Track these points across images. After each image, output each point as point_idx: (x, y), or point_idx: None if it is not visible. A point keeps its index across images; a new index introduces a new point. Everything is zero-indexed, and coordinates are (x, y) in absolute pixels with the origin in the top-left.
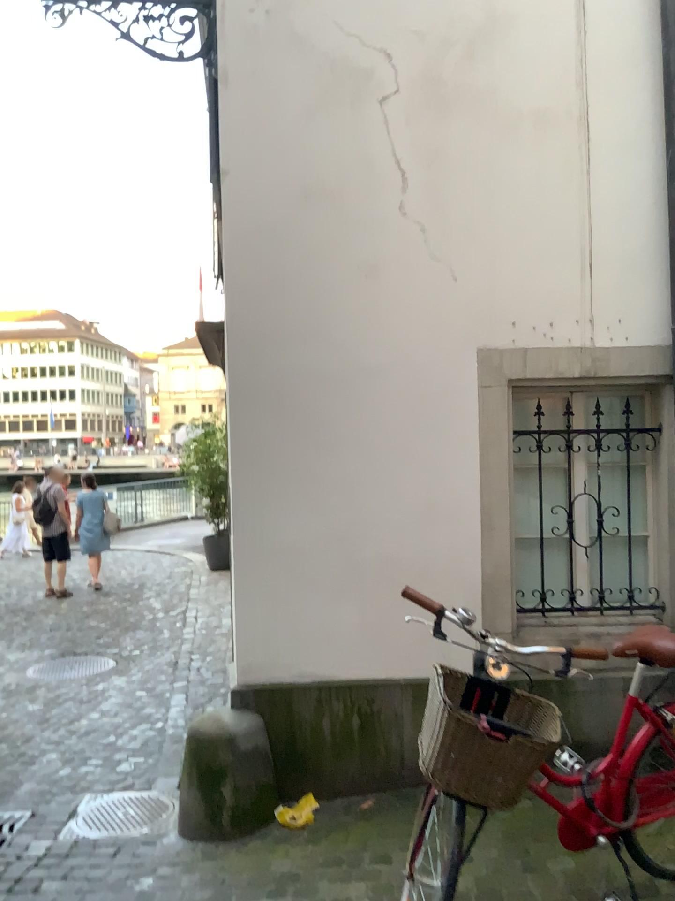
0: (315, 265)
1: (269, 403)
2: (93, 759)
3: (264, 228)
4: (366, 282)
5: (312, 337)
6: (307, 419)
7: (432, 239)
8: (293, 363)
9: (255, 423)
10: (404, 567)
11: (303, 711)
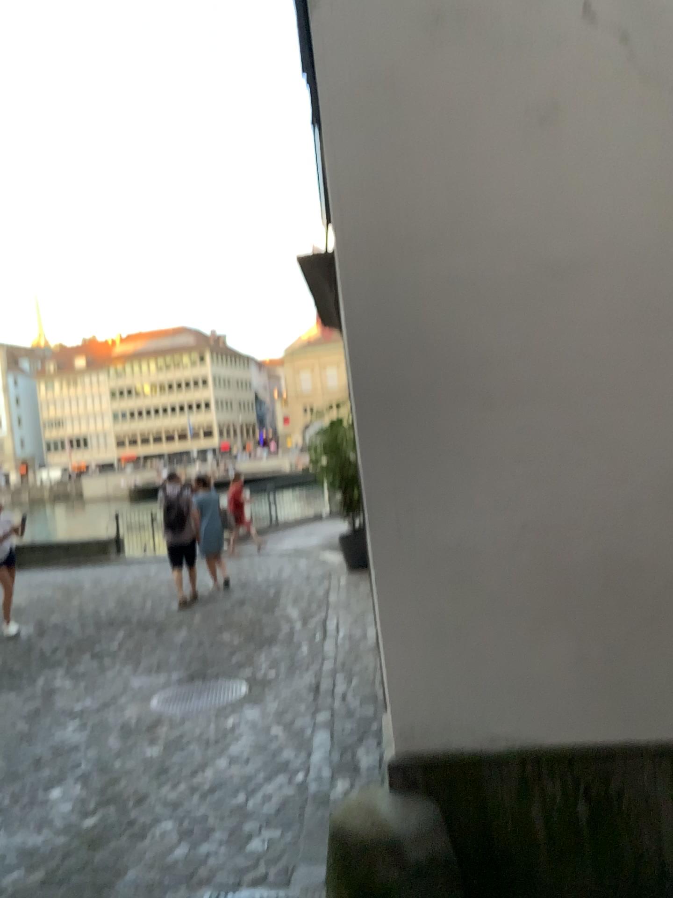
0: (460, 124)
1: (407, 337)
2: (215, 837)
3: (378, 82)
4: (541, 137)
5: (464, 232)
6: (466, 355)
7: (640, 56)
8: (439, 275)
9: (390, 370)
10: (636, 569)
11: (496, 793)
